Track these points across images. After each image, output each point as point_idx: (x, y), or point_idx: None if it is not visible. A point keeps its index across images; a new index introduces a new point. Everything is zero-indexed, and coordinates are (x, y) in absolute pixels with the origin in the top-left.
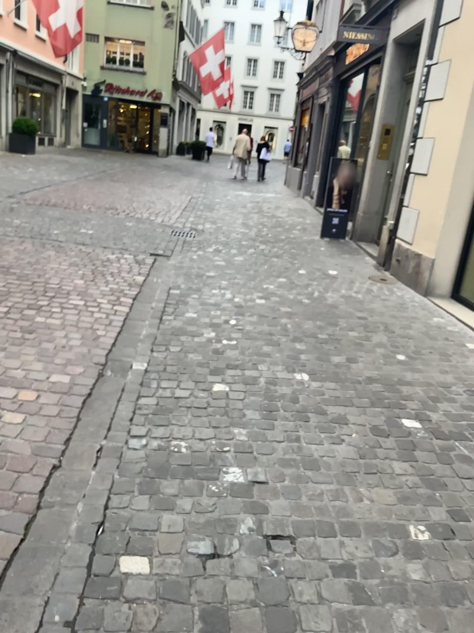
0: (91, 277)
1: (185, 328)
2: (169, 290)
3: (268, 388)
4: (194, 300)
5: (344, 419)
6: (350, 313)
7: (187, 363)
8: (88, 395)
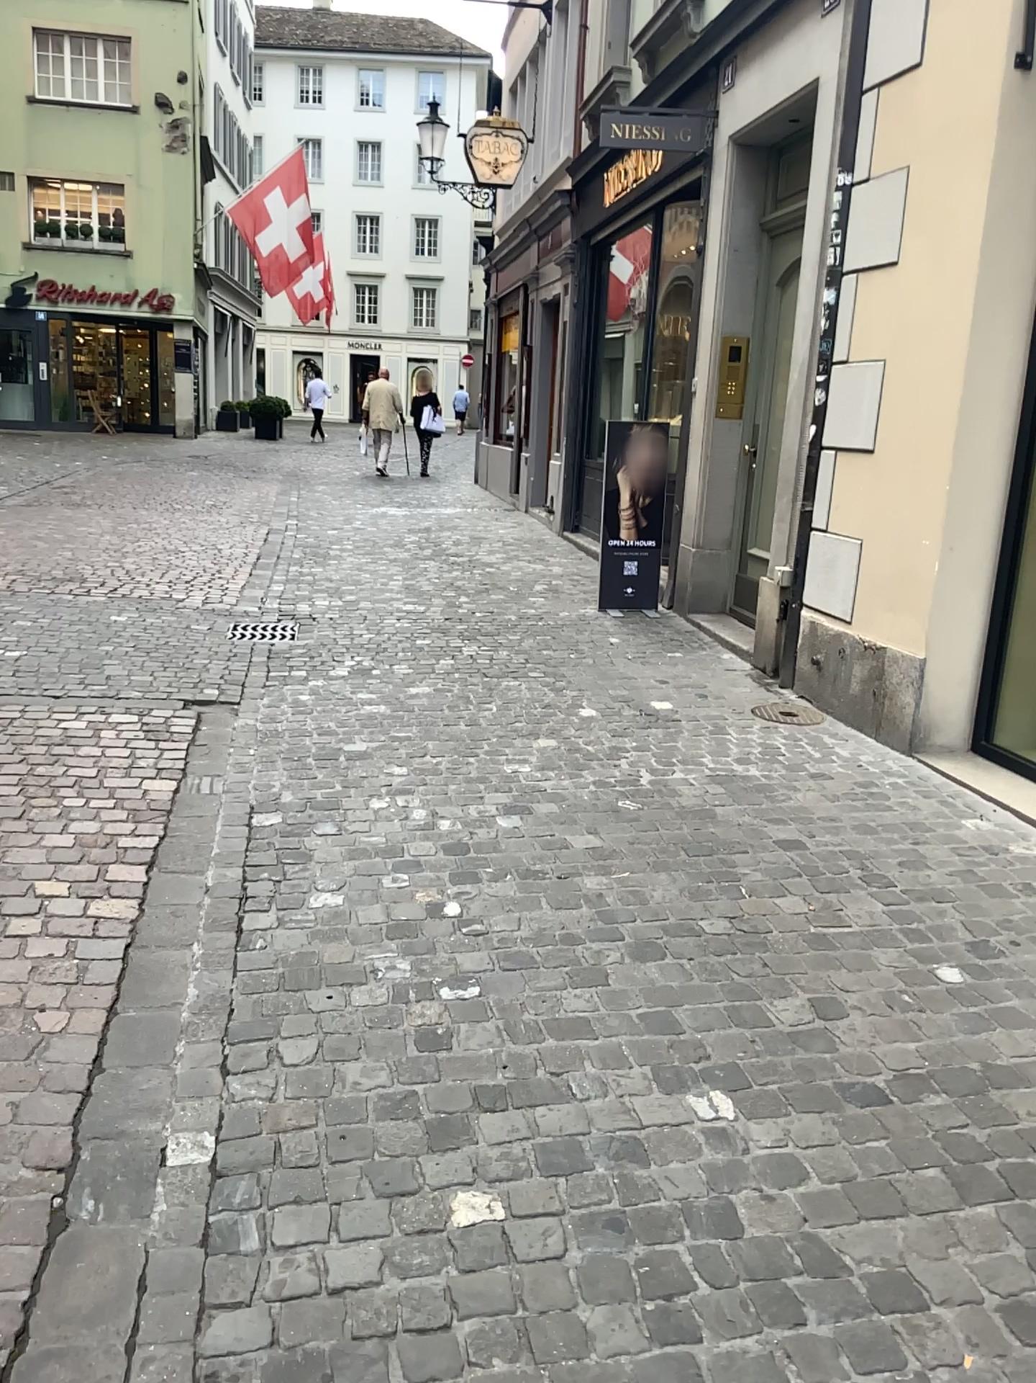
0: (19, 809)
1: (318, 955)
2: (251, 824)
3: (625, 1175)
4: (329, 848)
5: (904, 1278)
6: (752, 830)
7: (348, 1106)
8: (16, 1334)
